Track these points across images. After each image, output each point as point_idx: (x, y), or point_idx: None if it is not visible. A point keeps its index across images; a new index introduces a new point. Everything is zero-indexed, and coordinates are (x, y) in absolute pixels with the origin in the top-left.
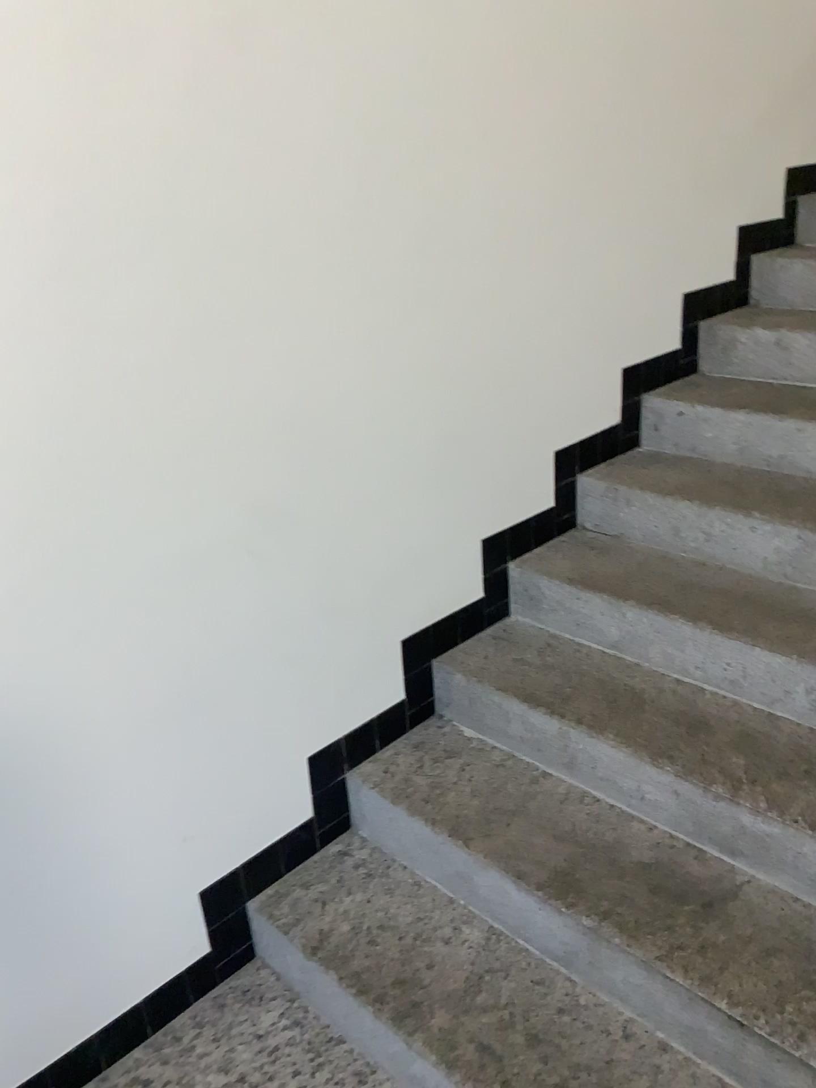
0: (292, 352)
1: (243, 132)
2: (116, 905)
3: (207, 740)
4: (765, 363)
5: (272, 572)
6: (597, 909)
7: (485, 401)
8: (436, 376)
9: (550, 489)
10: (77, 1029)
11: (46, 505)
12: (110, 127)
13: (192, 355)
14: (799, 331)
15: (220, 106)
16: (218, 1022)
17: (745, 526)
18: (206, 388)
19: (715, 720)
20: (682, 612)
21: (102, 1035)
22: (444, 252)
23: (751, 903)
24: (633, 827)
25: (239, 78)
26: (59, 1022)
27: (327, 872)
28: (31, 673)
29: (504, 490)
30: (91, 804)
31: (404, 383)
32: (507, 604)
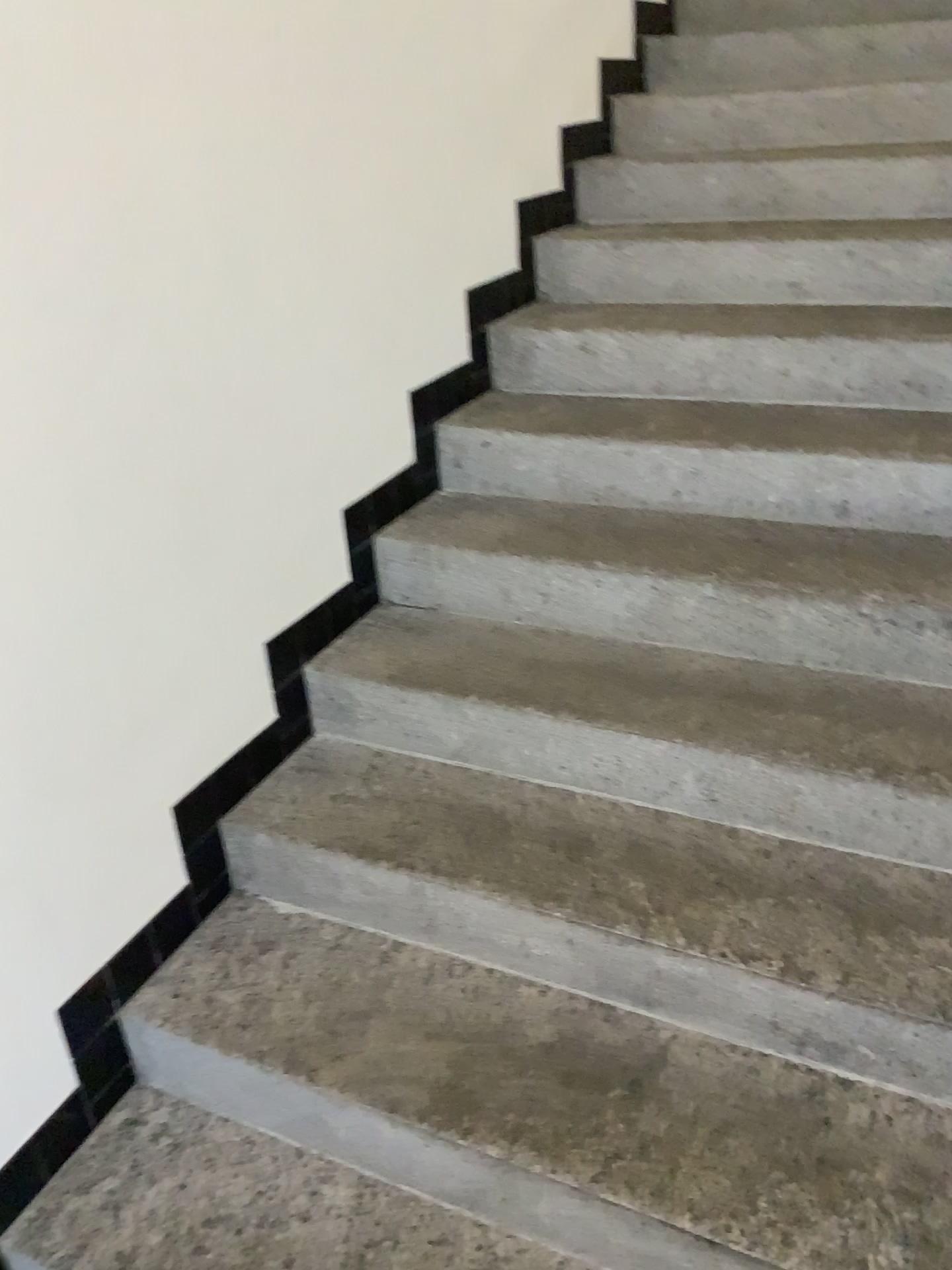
0: None
1: None
2: None
3: None
4: (575, 371)
5: None
6: (505, 1130)
7: (242, 454)
8: (169, 427)
9: (341, 560)
10: None
11: None
12: None
13: None
14: (607, 329)
15: None
16: None
17: (591, 579)
18: None
19: (600, 835)
20: (538, 702)
21: None
22: (155, 245)
23: (688, 1068)
24: (523, 997)
25: None
26: None
27: (114, 1163)
28: None
29: (283, 572)
30: None
31: (122, 443)
32: (306, 722)
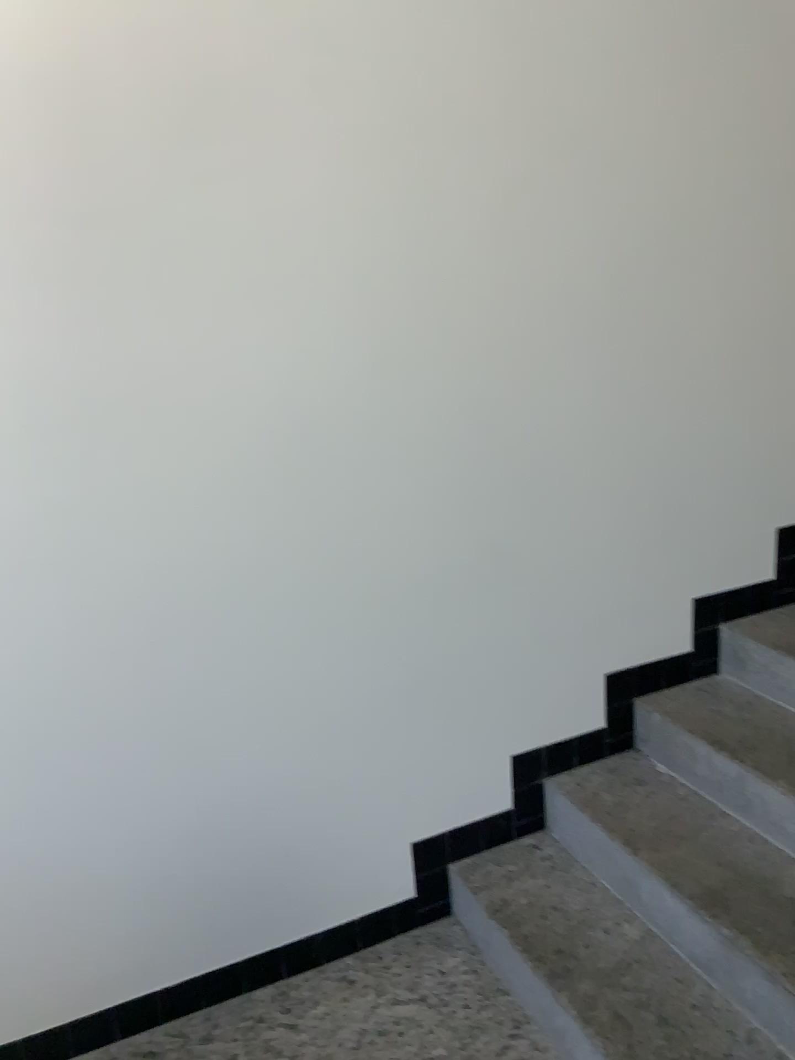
0: (526, 422)
1: (500, 259)
2: (345, 832)
3: (429, 719)
4: None
5: (494, 594)
6: (736, 923)
7: (703, 474)
8: (654, 449)
9: (769, 561)
10: (307, 923)
11: (330, 518)
12: (402, 260)
13: (445, 420)
14: None
15: (484, 241)
16: (411, 953)
17: None
18: (454, 445)
19: None
20: None
21: (324, 935)
22: (668, 347)
23: None
24: (792, 868)
25: (500, 221)
26: (294, 912)
27: (517, 855)
28: (306, 638)
29: (718, 555)
30: (336, 746)
31: (623, 453)
32: (714, 659)
